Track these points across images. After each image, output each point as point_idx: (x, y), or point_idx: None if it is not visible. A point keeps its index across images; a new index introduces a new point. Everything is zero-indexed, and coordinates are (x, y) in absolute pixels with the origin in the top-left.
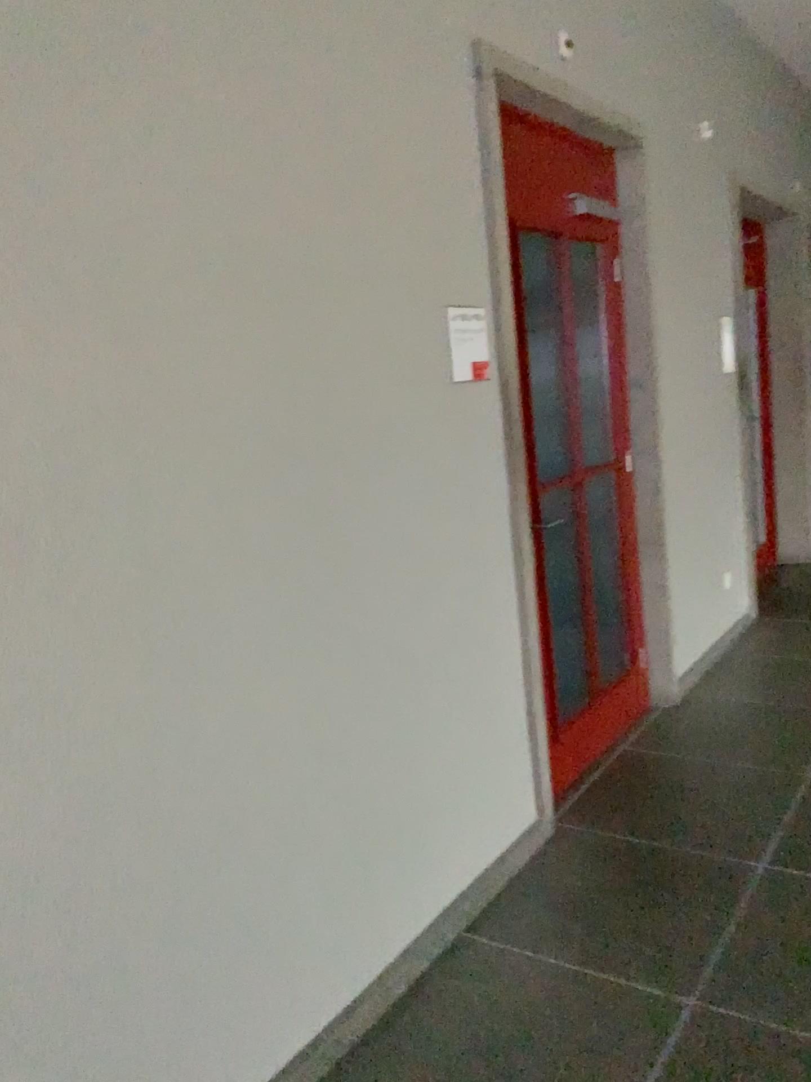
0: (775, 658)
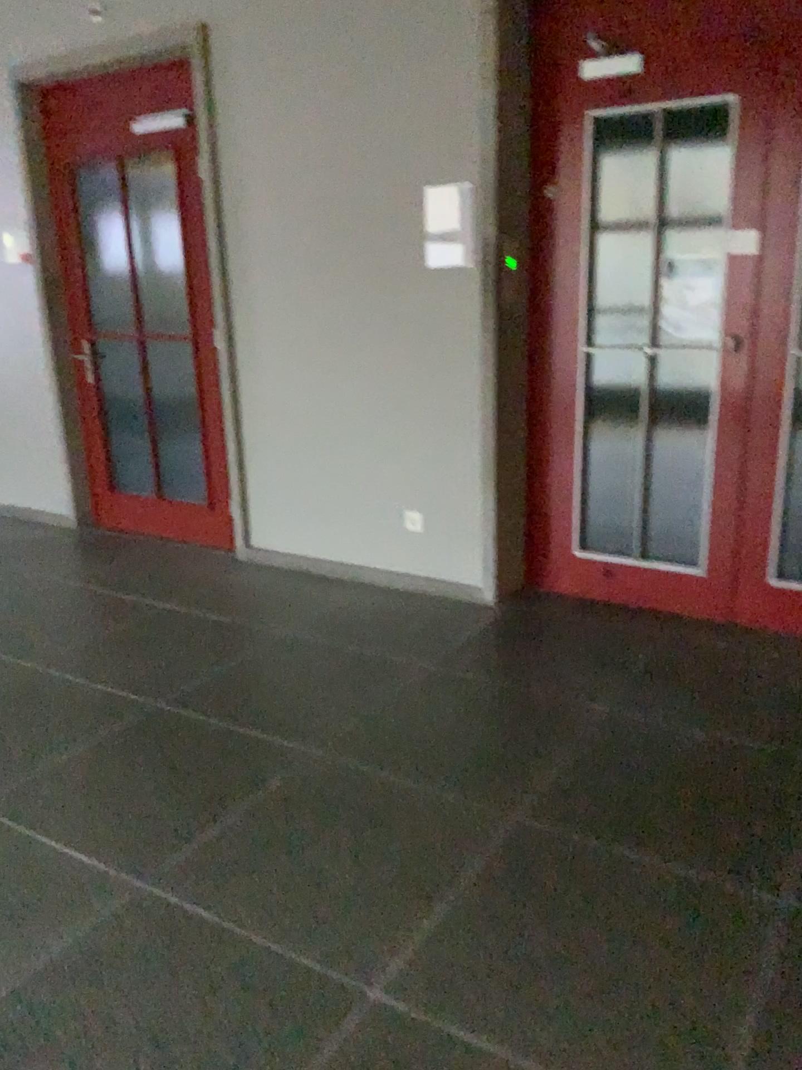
0: (341, 604)
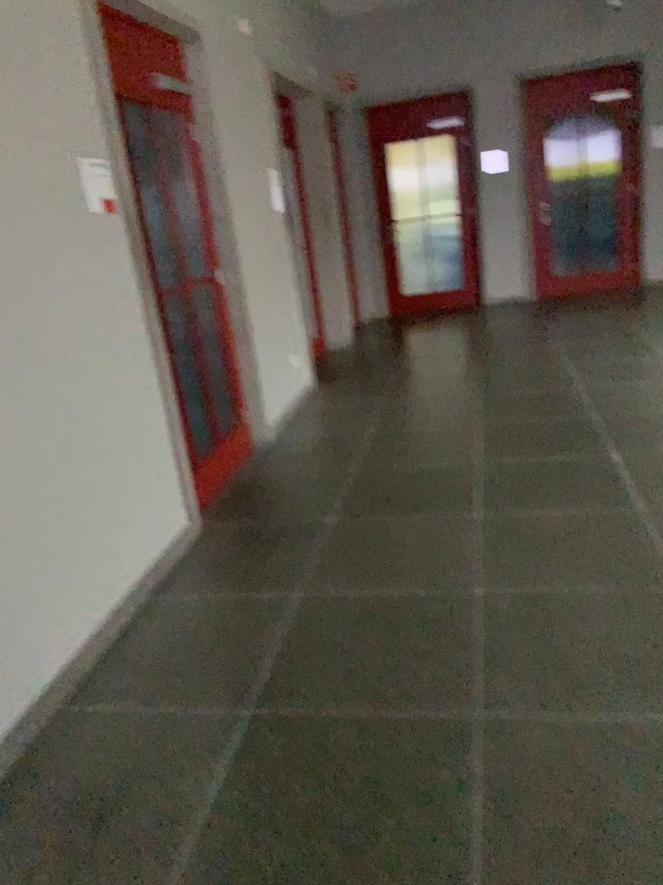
0: (329, 408)
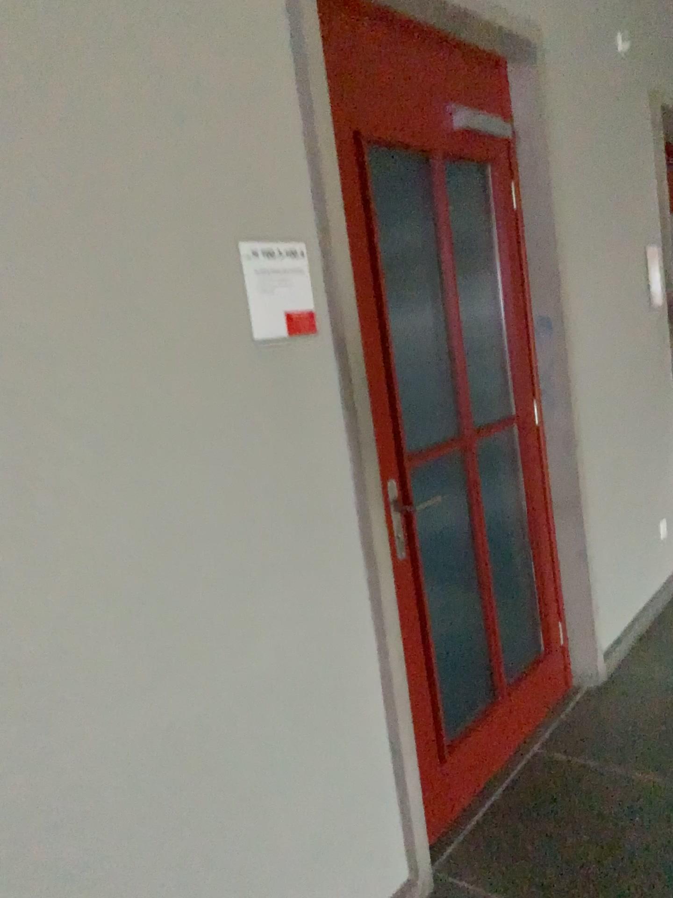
0: None
